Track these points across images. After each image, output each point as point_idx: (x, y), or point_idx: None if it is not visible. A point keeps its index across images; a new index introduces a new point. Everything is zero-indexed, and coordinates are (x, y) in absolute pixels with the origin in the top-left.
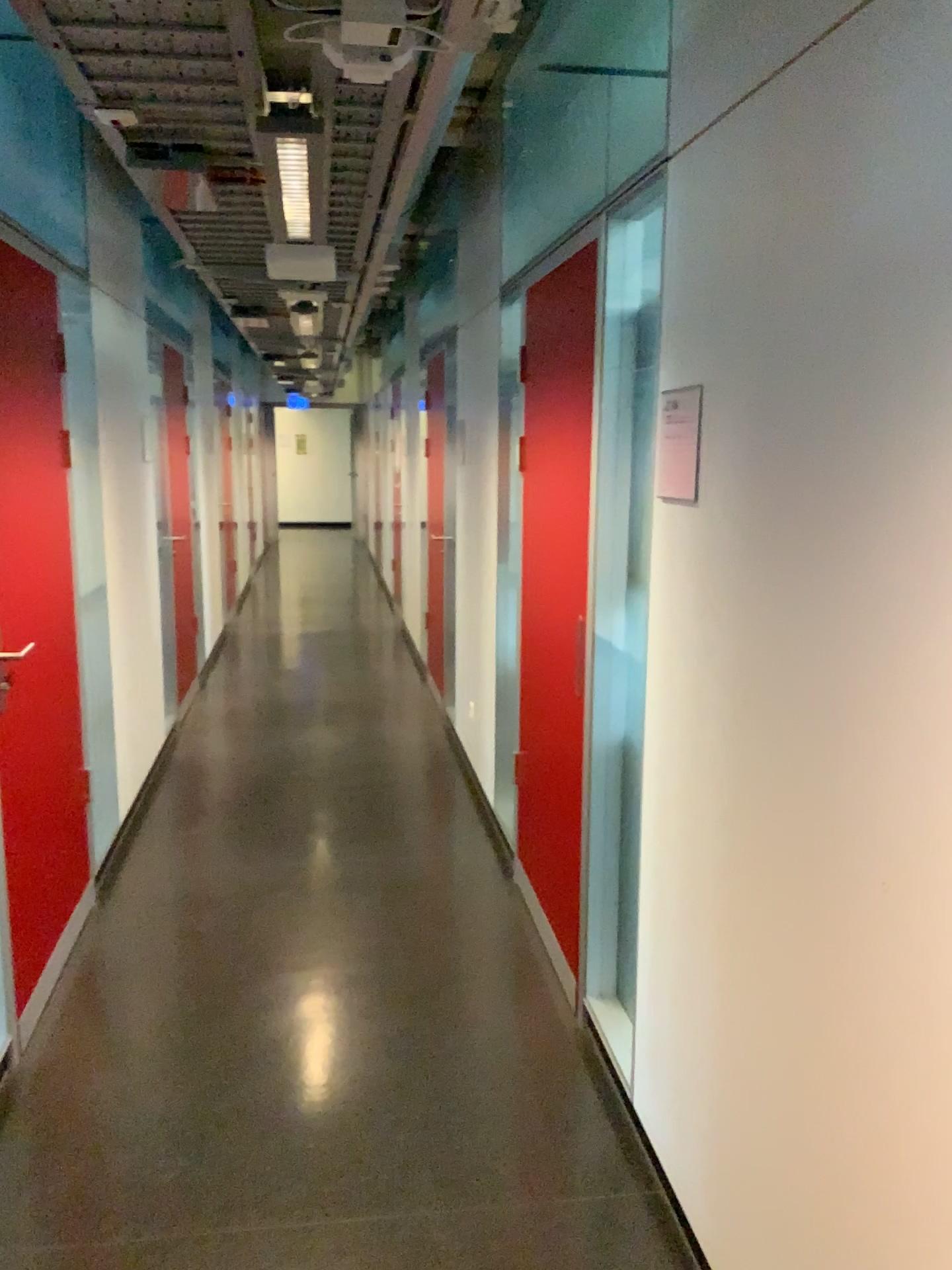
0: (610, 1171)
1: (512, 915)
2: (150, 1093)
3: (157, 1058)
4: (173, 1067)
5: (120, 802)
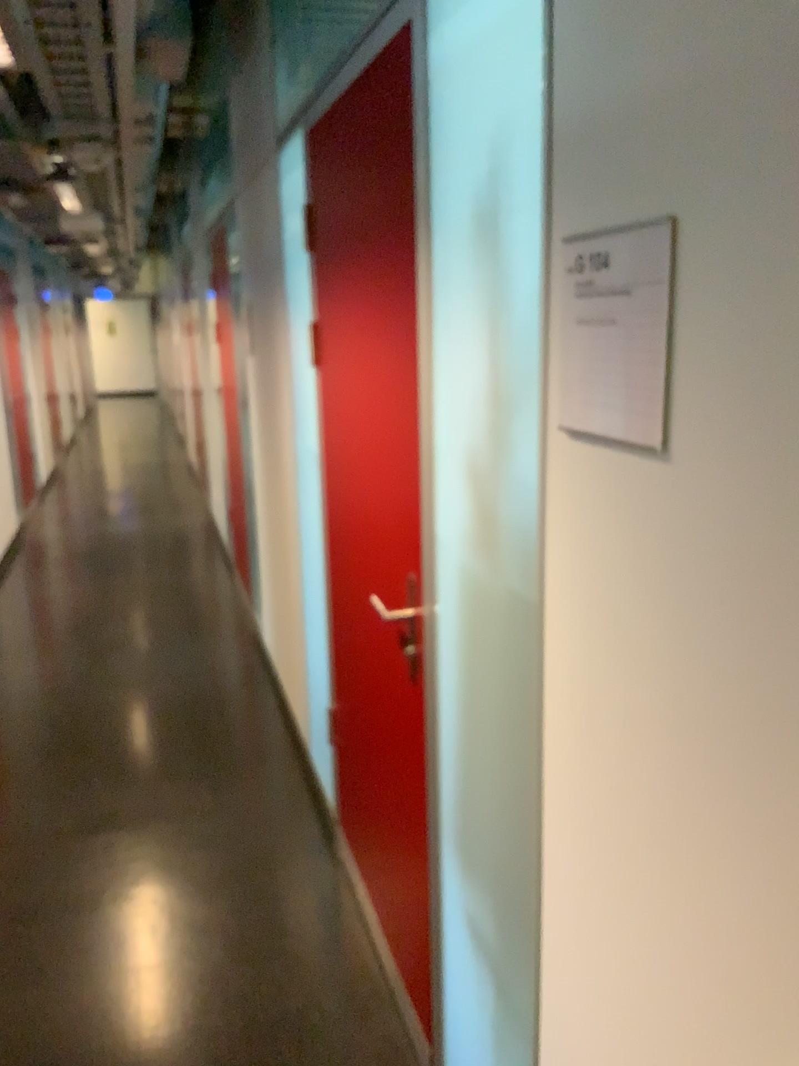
0: (251, 666)
1: (228, 592)
2: (27, 664)
3: (29, 653)
4: (38, 655)
5: None
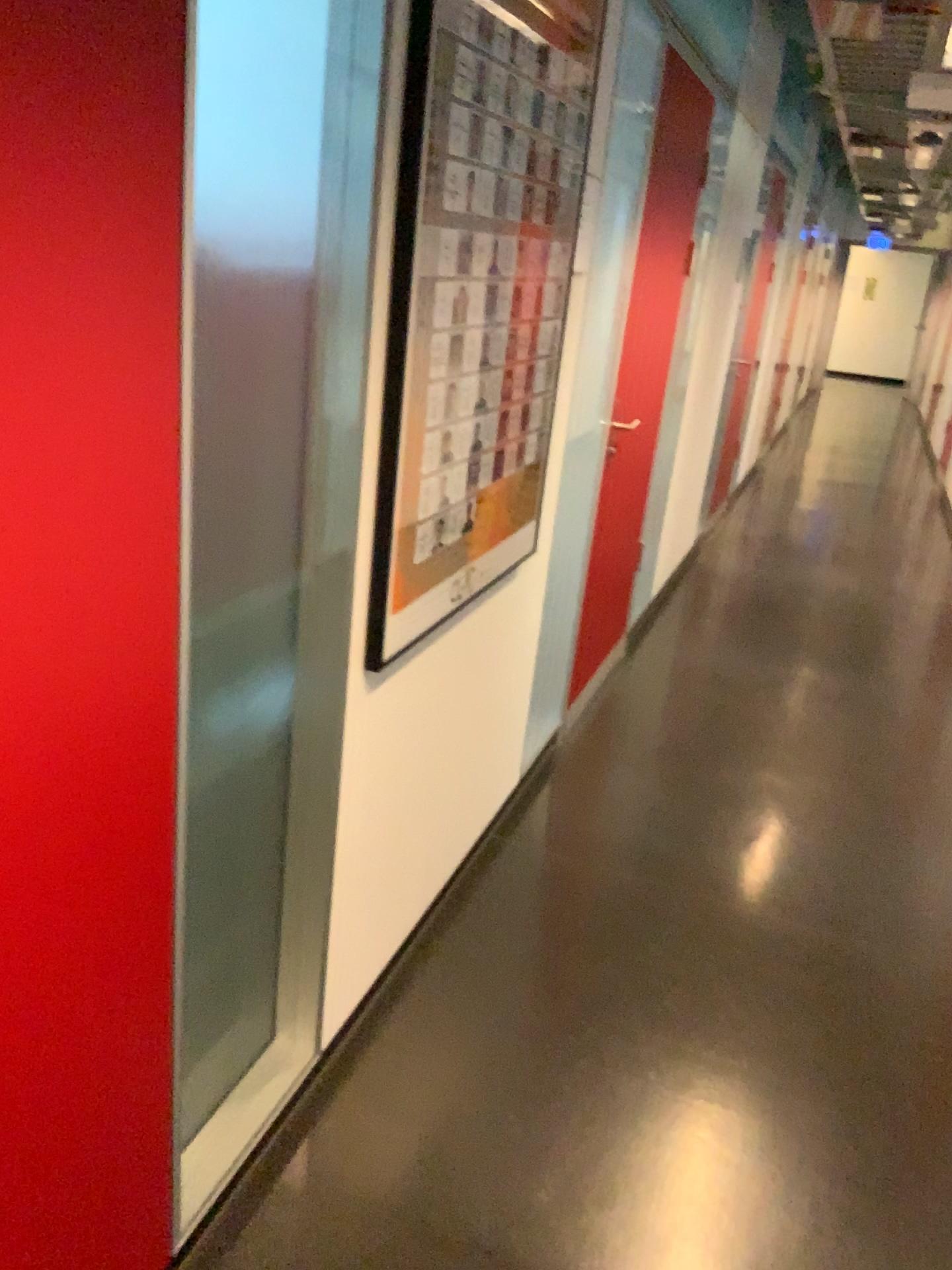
0: None
1: None
2: (658, 792)
3: (665, 771)
4: (678, 780)
5: (657, 579)
